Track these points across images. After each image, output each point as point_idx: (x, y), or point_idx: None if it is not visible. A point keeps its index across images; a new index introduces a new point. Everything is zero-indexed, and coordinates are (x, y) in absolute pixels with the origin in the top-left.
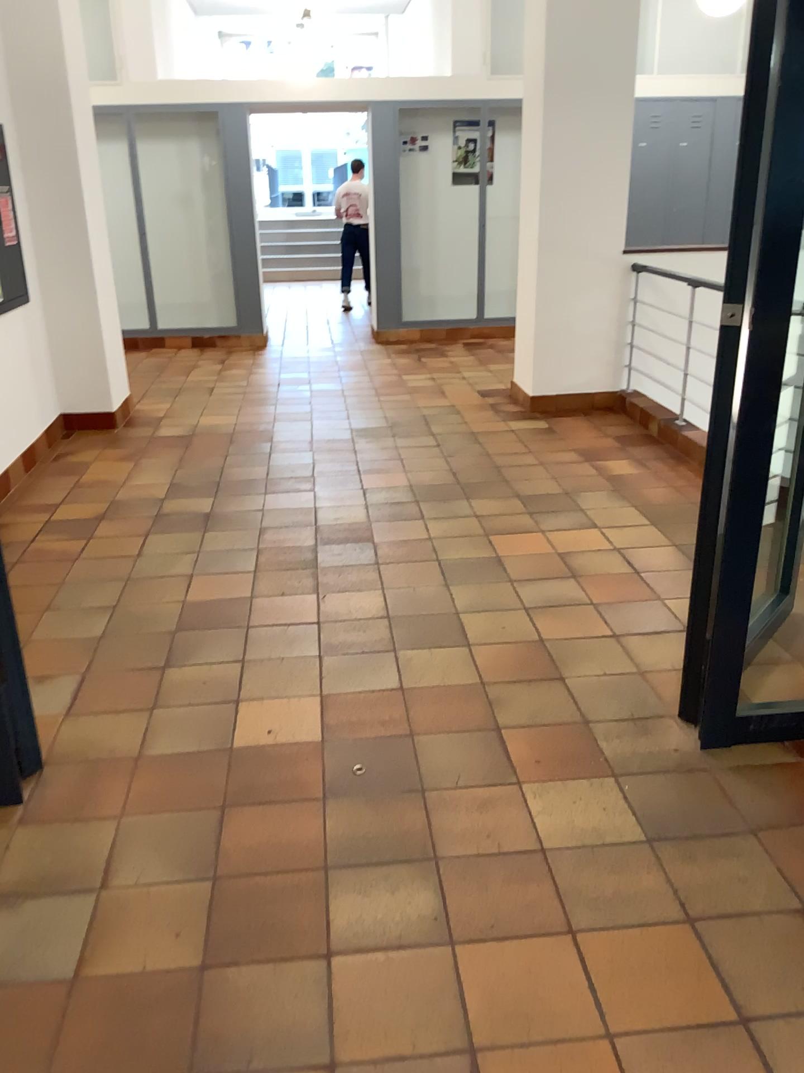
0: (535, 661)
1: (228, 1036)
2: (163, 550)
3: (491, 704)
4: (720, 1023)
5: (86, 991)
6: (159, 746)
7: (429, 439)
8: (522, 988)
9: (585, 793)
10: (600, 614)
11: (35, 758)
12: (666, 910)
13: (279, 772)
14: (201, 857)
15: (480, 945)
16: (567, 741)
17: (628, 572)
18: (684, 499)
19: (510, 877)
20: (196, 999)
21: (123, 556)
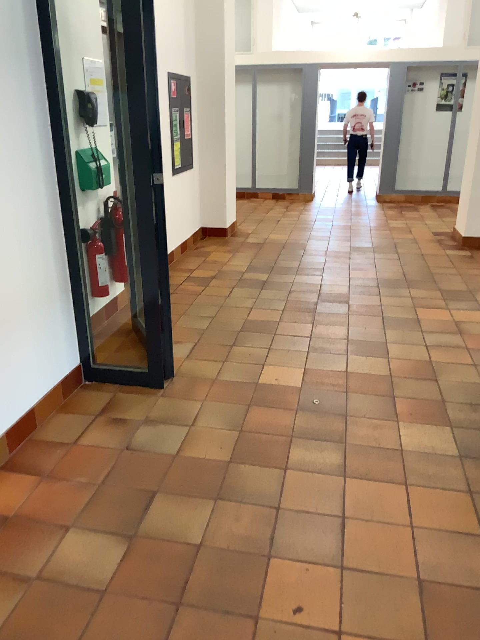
0: (423, 370)
1: (236, 487)
2: (240, 295)
3: (393, 385)
4: (470, 532)
5: (179, 460)
6: (224, 376)
7: (394, 255)
8: (373, 499)
9: (431, 430)
10: (468, 353)
11: (169, 370)
12: (458, 485)
13: (278, 396)
14: (236, 422)
15: (357, 479)
16: (429, 407)
17: None
18: None
19: (381, 457)
20: (224, 472)
21: (221, 295)
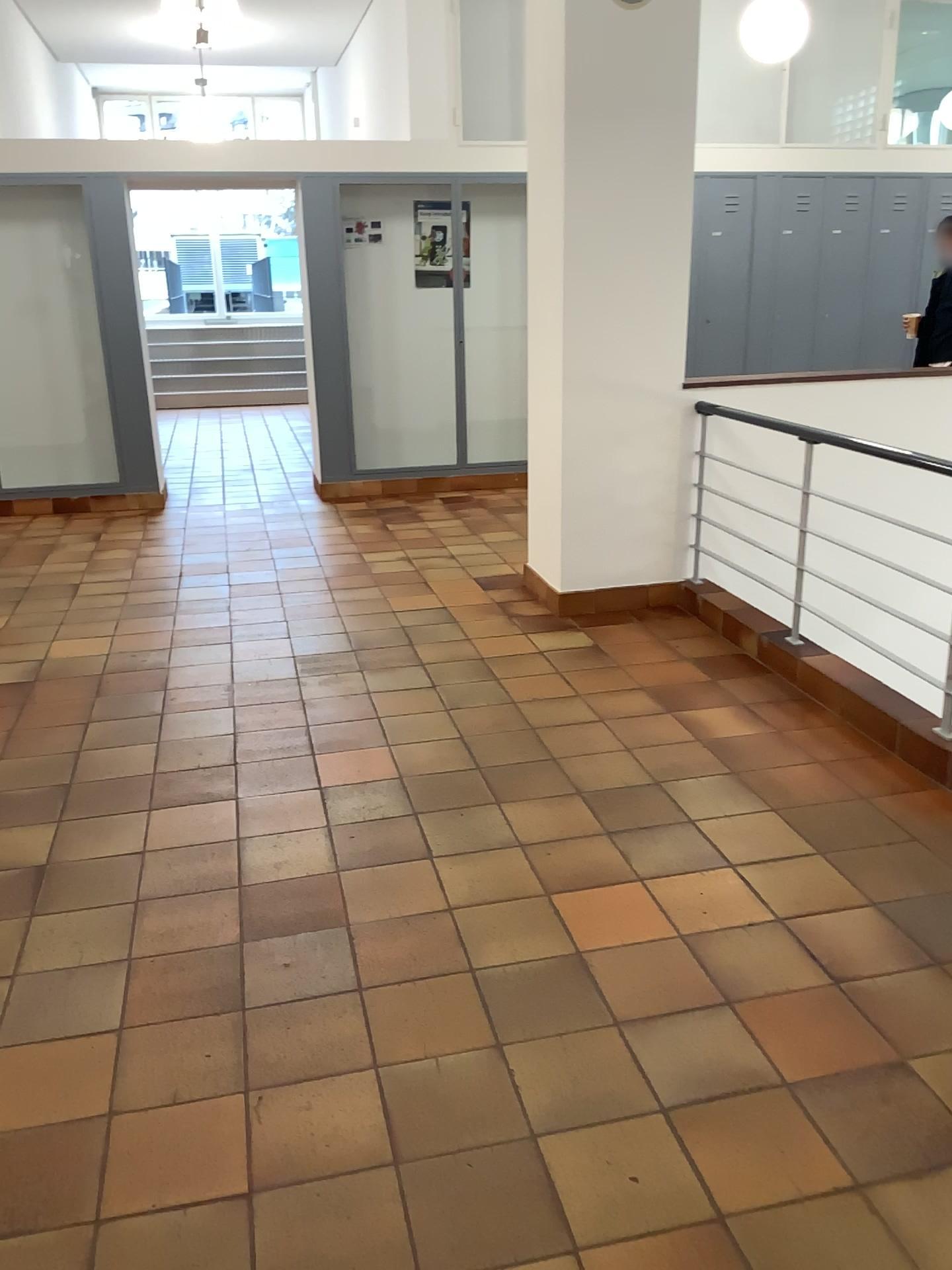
0: None
1: None
2: None
3: None
4: None
5: None
6: None
7: (418, 680)
8: None
9: None
10: (810, 1118)
11: None
12: None
13: None
14: None
15: None
16: None
17: (821, 984)
18: (847, 791)
19: None
20: None
21: None
